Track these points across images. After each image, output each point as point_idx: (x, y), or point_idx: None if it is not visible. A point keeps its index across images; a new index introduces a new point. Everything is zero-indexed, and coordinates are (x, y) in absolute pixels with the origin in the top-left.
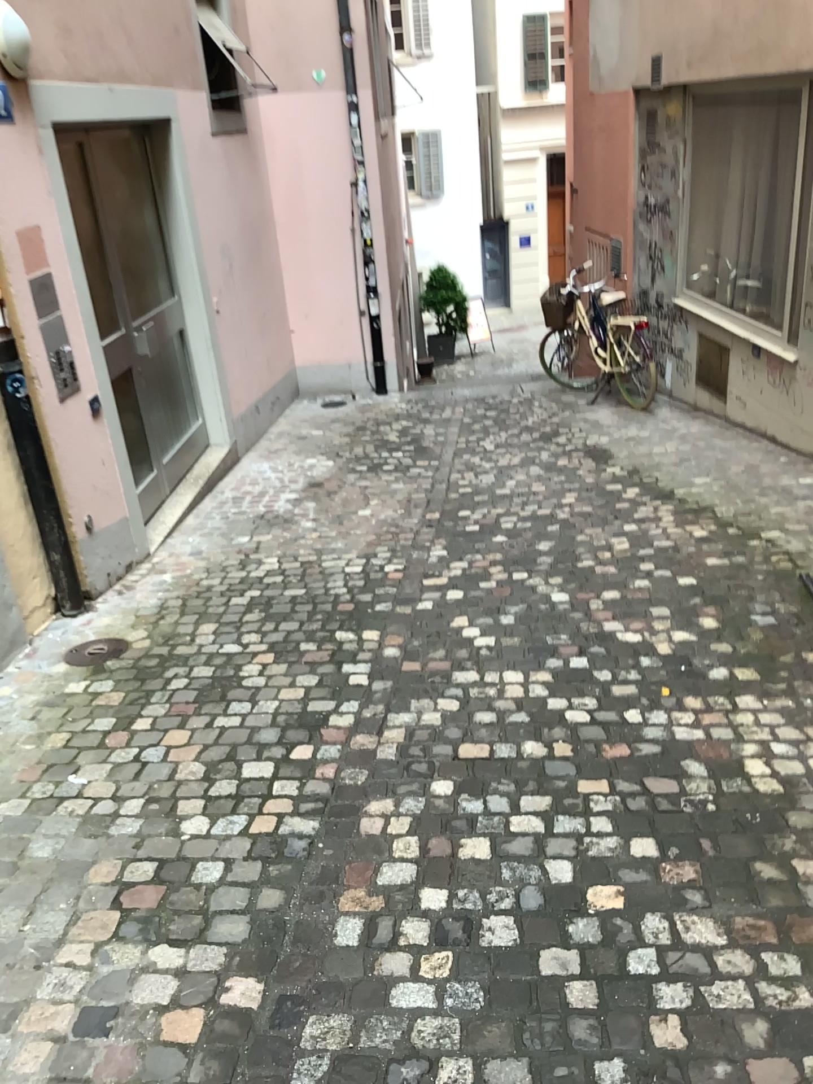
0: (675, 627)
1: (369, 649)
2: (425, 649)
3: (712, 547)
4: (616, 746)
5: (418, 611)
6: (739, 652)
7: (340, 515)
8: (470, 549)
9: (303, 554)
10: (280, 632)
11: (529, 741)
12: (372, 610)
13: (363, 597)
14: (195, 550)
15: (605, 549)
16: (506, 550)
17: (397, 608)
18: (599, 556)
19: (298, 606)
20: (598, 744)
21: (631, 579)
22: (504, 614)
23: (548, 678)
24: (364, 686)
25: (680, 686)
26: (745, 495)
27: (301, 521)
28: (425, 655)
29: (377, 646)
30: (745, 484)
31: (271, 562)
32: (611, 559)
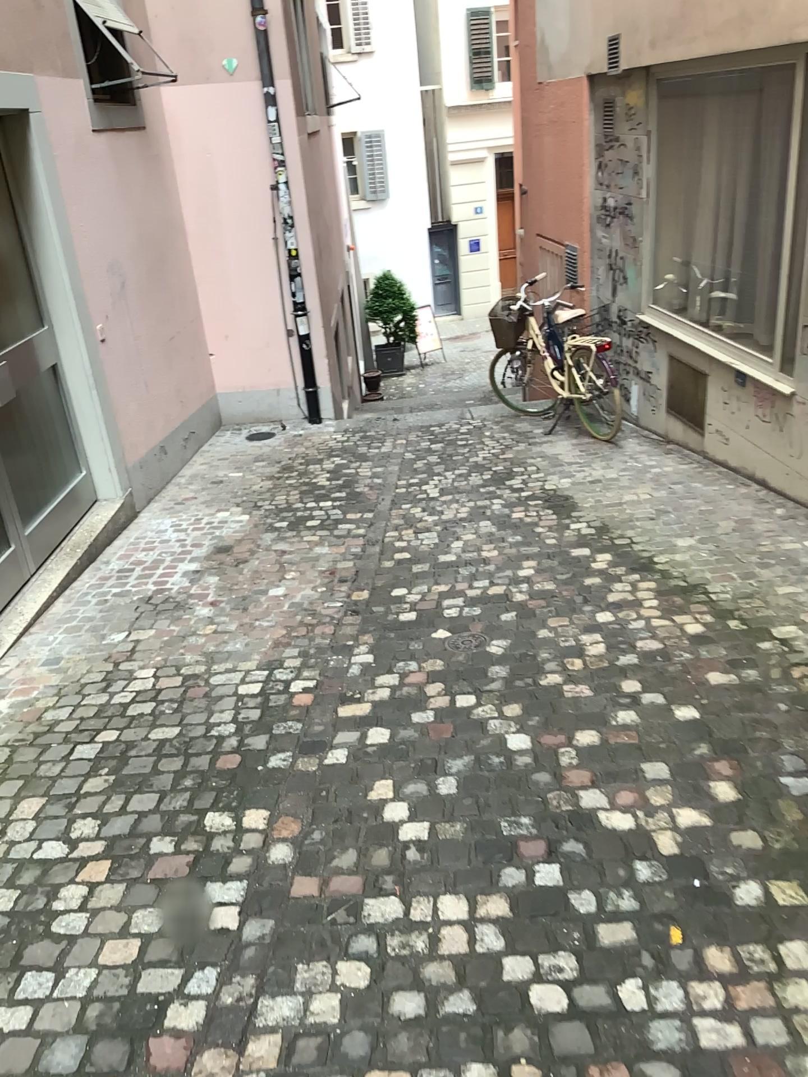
0: (677, 802)
1: (249, 845)
2: (328, 847)
3: (713, 654)
4: (609, 1073)
5: (325, 769)
6: (773, 854)
7: (245, 598)
8: (401, 654)
9: (188, 663)
10: (131, 813)
11: (473, 1062)
12: (264, 768)
13: (254, 743)
14: (51, 660)
15: (574, 655)
16: (448, 655)
17: (298, 761)
18: (567, 667)
19: (164, 761)
20: (581, 1067)
21: (611, 711)
22: (441, 774)
23: (502, 909)
24: (231, 928)
25: (696, 926)
26: (746, 571)
27: (194, 609)
28: (328, 858)
29: (263, 839)
30: (743, 553)
31: (145, 677)
32: (582, 674)
